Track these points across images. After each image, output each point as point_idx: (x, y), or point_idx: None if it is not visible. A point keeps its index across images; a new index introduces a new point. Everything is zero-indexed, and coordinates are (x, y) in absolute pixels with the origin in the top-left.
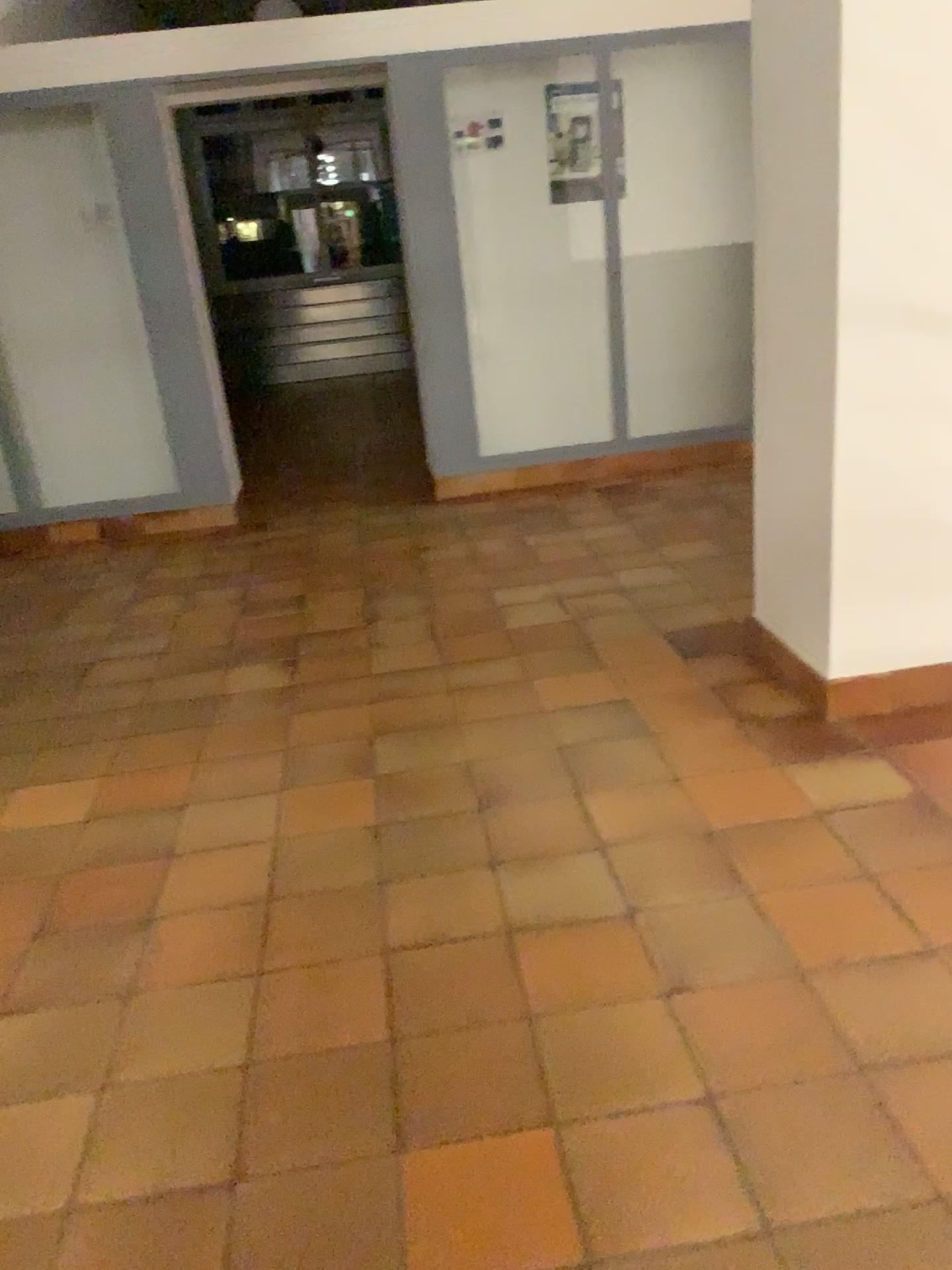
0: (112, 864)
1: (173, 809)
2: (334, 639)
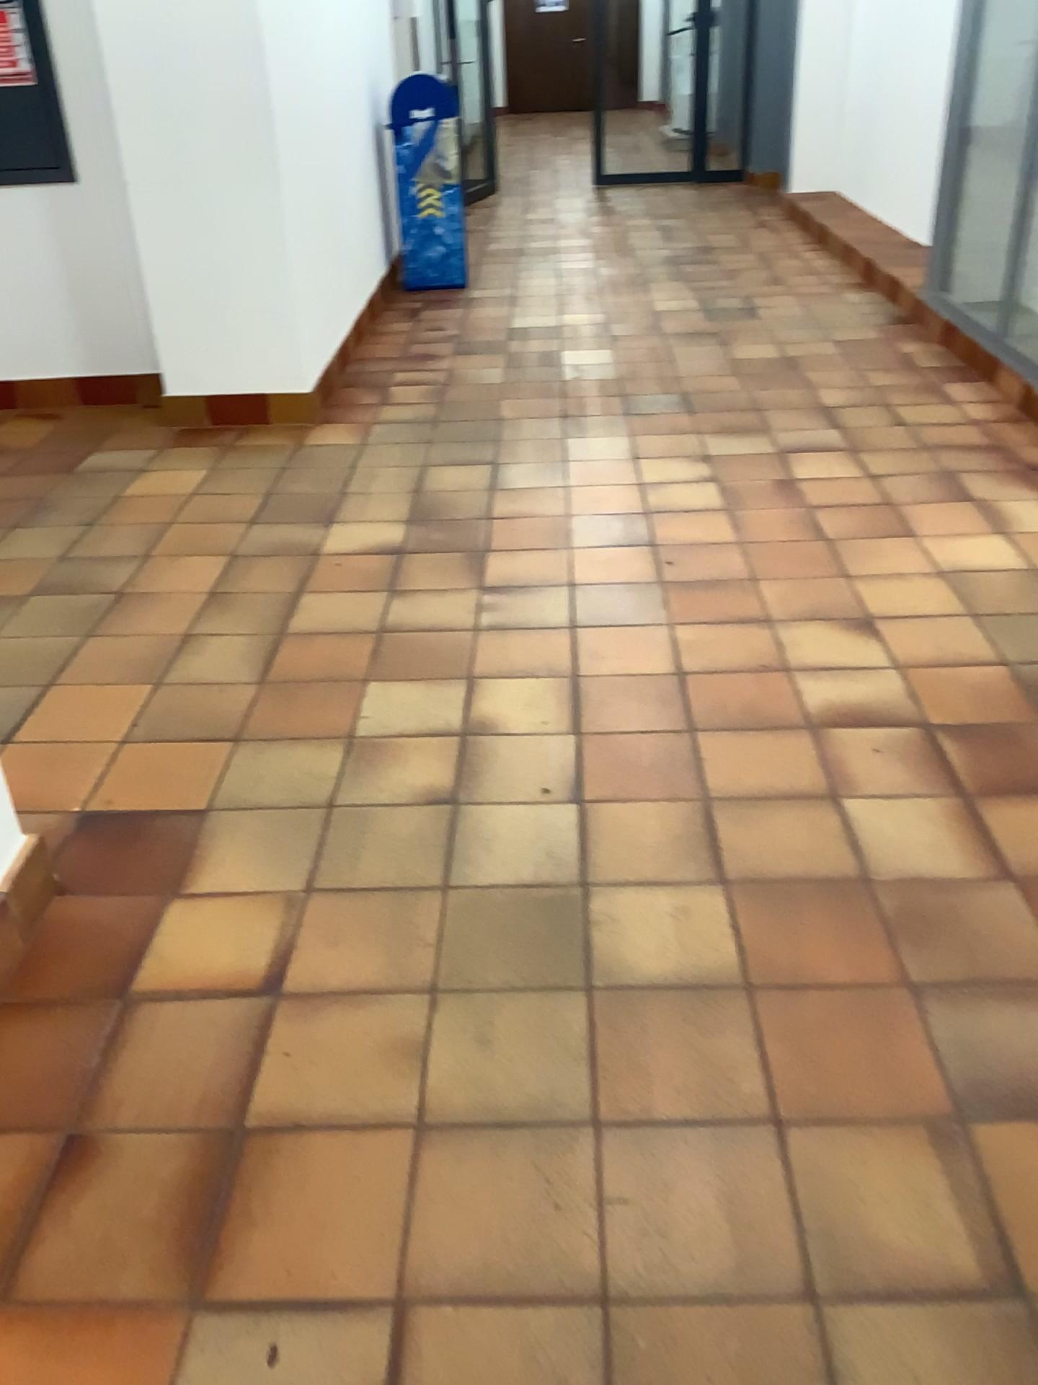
0: (28, 509)
1: (85, 519)
2: (439, 567)
